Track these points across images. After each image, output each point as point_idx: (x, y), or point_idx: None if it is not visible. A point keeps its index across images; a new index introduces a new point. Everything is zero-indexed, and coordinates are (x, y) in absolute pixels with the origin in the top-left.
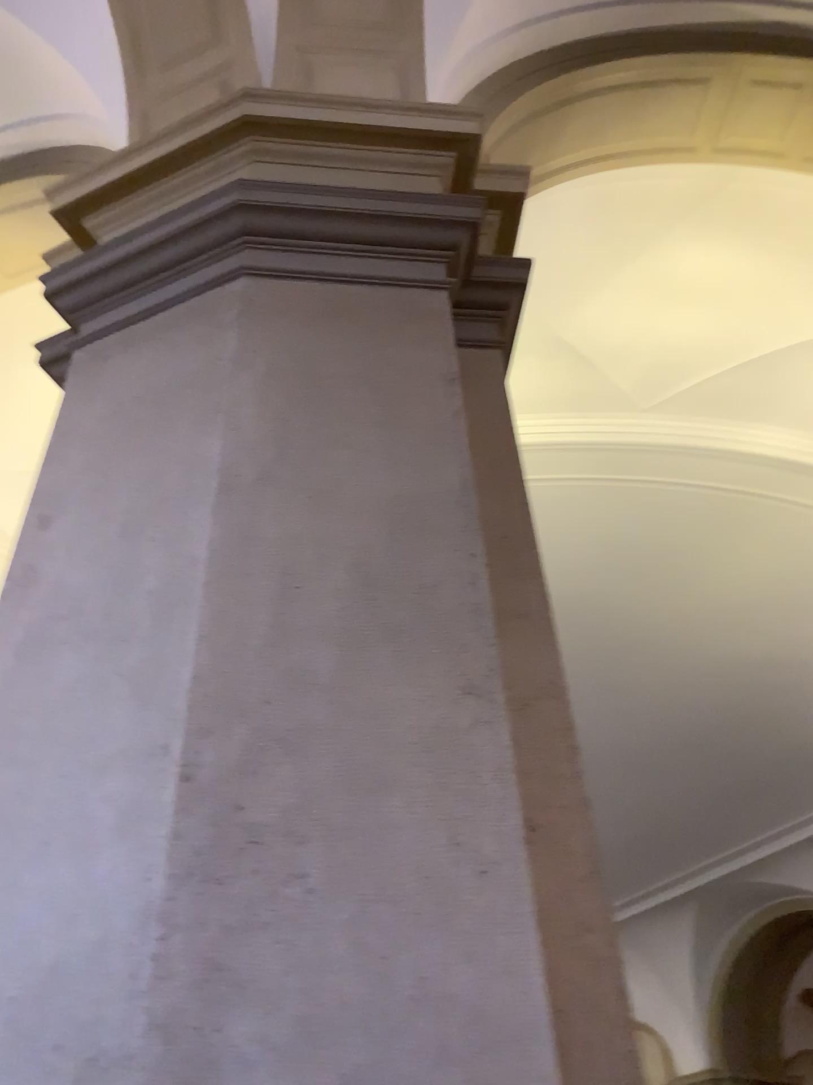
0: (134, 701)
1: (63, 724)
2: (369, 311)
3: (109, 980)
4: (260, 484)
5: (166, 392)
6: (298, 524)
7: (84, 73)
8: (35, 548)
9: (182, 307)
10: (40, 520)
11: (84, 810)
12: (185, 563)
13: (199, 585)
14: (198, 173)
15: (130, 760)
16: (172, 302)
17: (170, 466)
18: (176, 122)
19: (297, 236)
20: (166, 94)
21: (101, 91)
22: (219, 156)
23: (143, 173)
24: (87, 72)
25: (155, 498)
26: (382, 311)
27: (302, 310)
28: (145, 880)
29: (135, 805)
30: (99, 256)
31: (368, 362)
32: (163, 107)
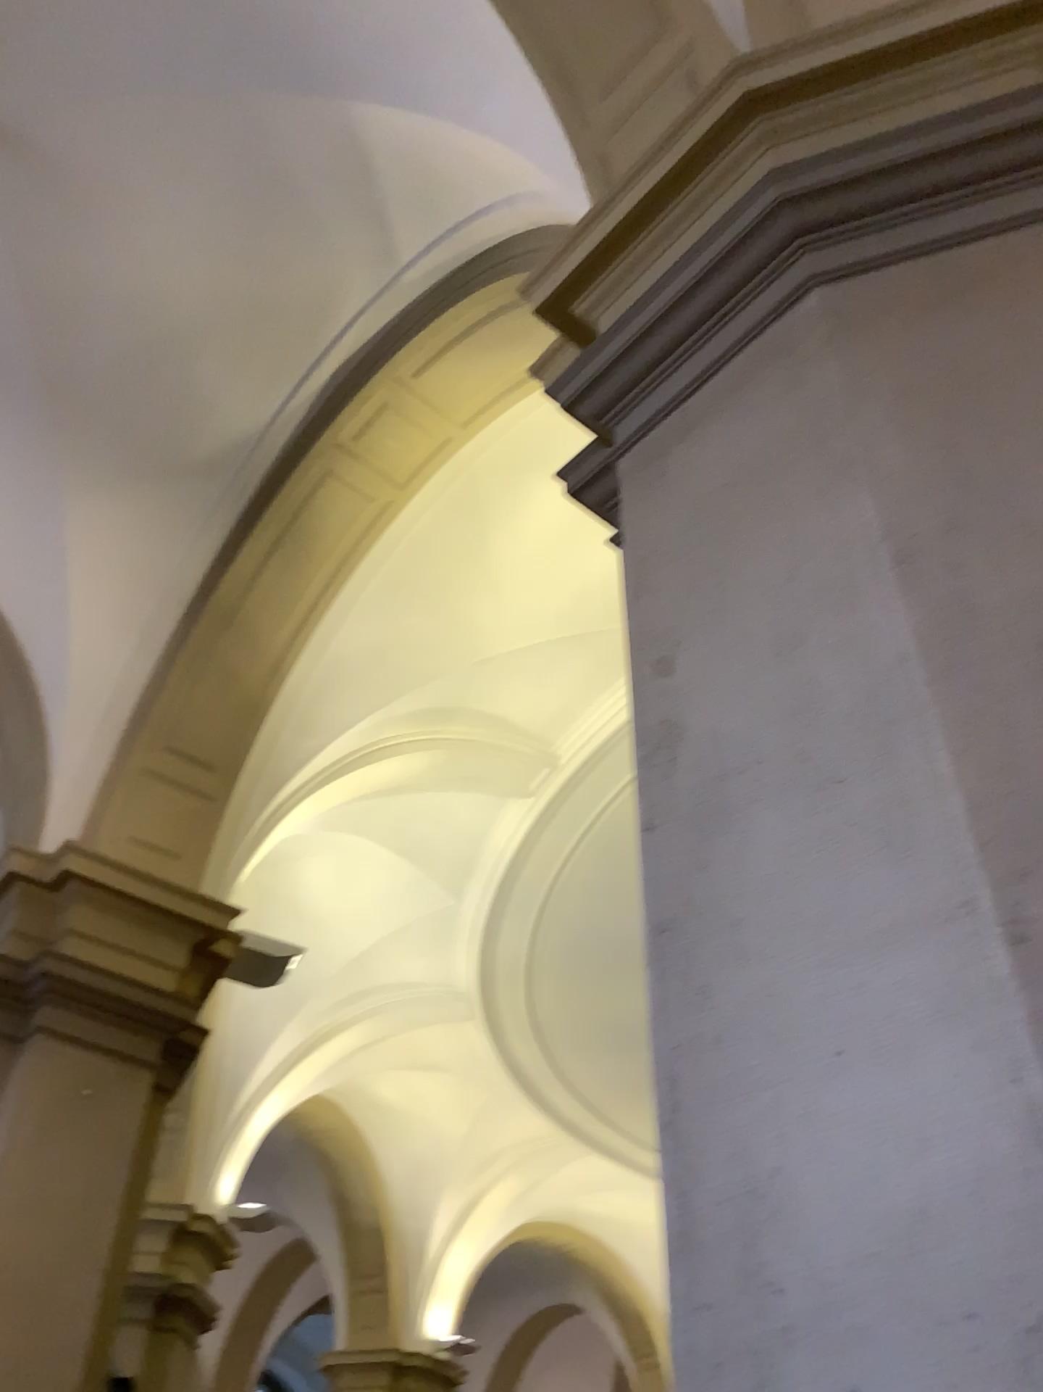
0: (887, 855)
1: (797, 904)
2: (1006, 271)
3: (1012, 1222)
4: (951, 539)
5: (764, 467)
6: (1029, 576)
7: (509, 146)
8: (667, 701)
9: (742, 359)
10: (658, 667)
11: (873, 1004)
12: (888, 666)
13: (923, 688)
14: (699, 193)
15: (915, 931)
16: (726, 358)
17: (811, 554)
18: (638, 152)
19: (867, 214)
20: (617, 123)
21: (533, 158)
22: (721, 161)
23: (630, 222)
24: (512, 142)
25: (805, 598)
26: (1026, 264)
27: (911, 303)
28: (1009, 1083)
29: (949, 987)
30: (615, 338)
31: (1036, 337)
32: (617, 140)
